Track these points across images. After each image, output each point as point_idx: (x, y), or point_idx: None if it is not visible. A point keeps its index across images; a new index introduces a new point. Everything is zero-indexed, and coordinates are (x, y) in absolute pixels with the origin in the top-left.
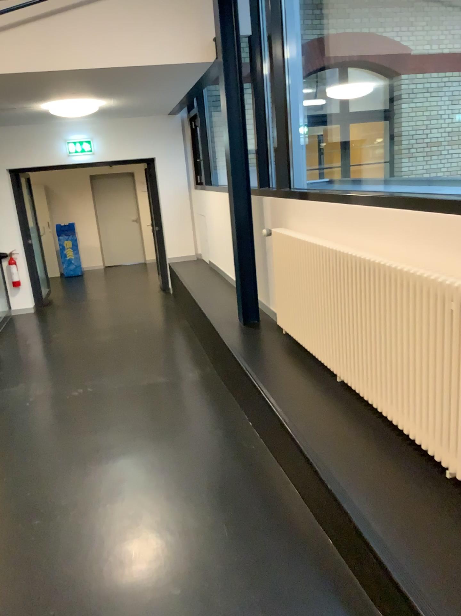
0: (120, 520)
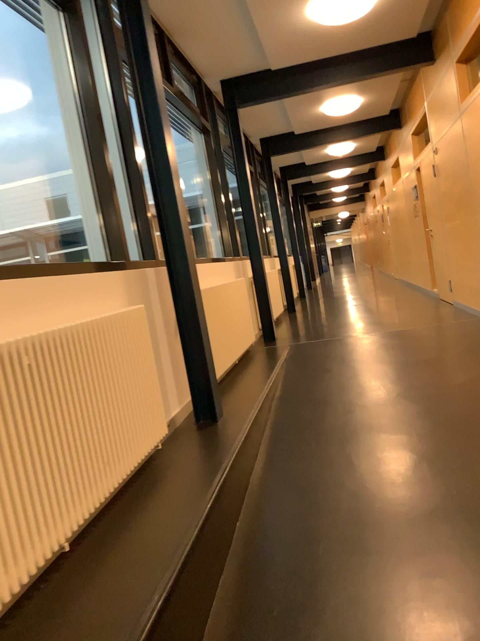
0: (441, 573)
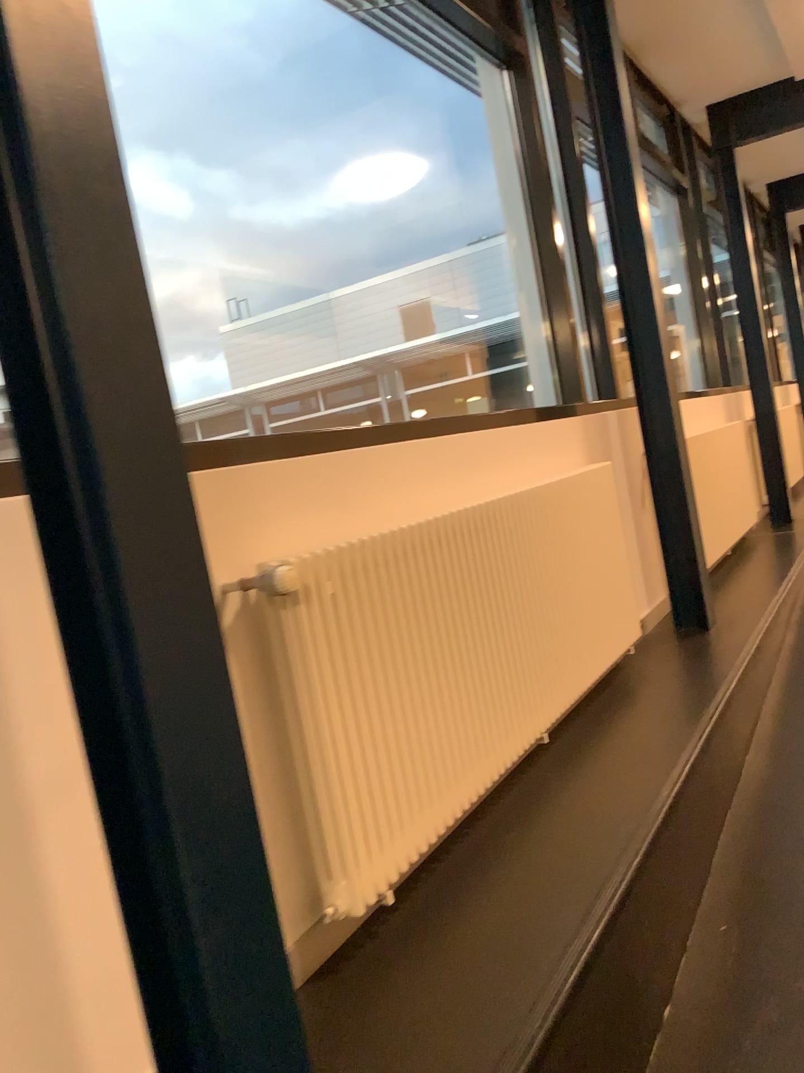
0: None
